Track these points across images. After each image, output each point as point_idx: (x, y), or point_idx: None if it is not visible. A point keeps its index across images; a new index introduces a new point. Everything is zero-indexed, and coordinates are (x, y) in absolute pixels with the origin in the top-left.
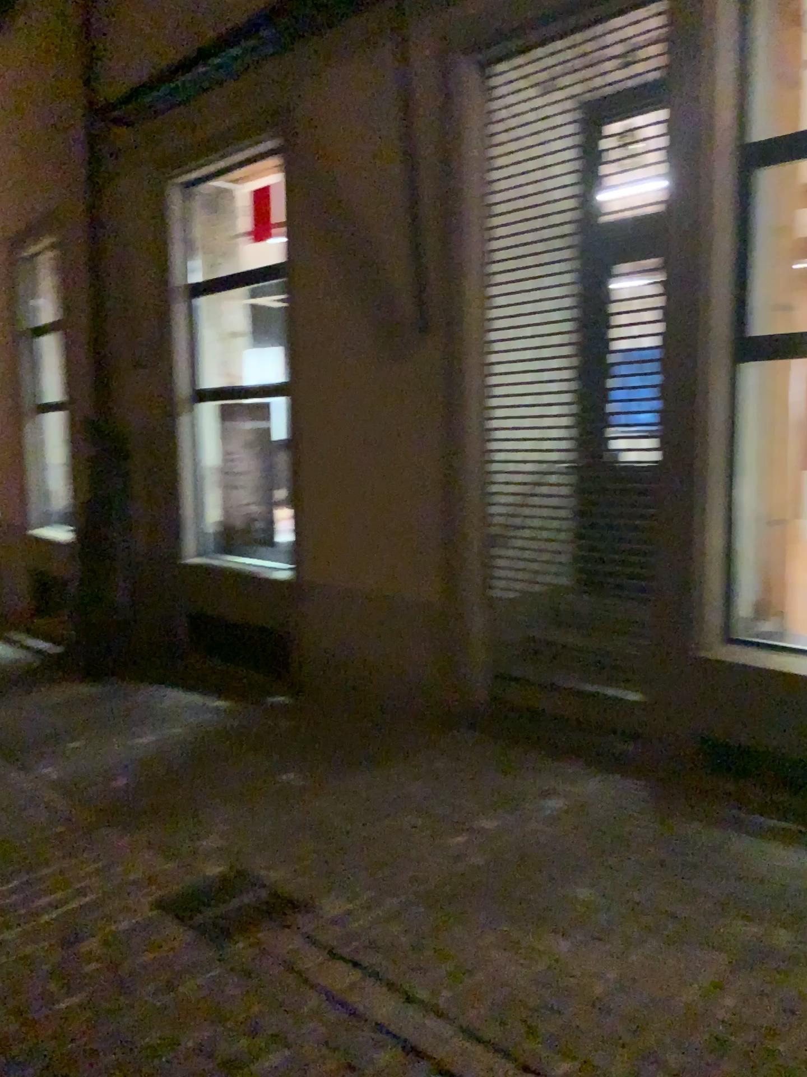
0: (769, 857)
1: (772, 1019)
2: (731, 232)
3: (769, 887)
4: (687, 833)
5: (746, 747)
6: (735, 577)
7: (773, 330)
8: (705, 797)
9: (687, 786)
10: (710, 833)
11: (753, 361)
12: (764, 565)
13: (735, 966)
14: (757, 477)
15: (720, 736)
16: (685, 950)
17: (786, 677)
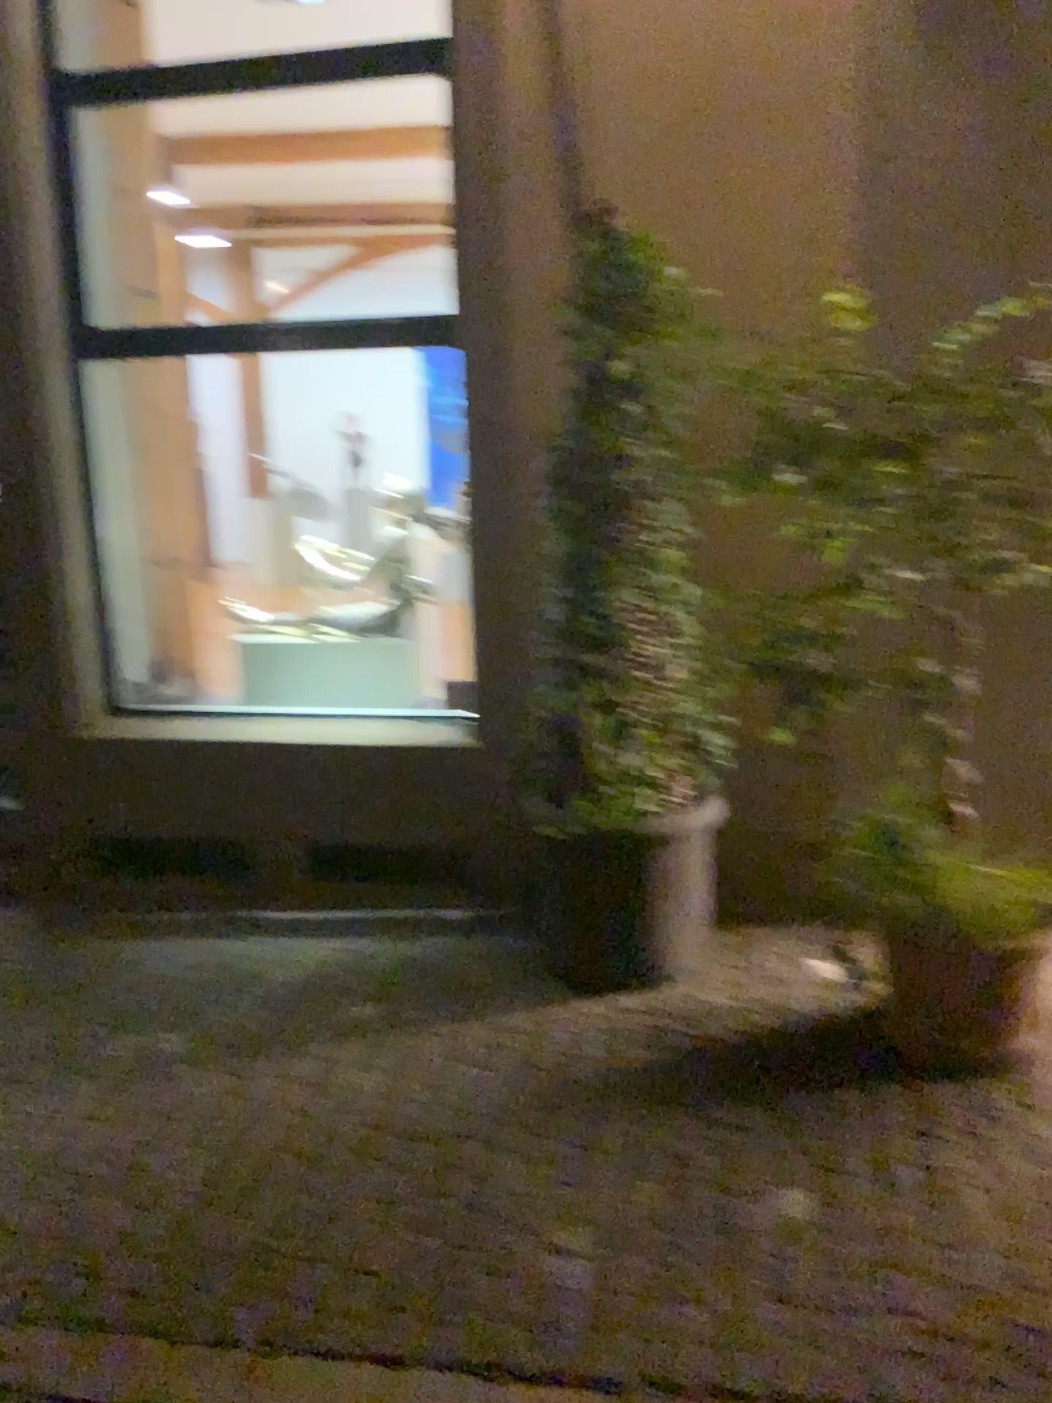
0: (170, 957)
1: (149, 1131)
2: (57, 190)
3: (166, 990)
4: (74, 955)
5: (148, 837)
6: (112, 634)
7: (120, 322)
8: (103, 907)
9: (84, 899)
10: (104, 947)
11: (101, 362)
12: (144, 616)
13: (114, 1088)
14: (123, 508)
15: (118, 830)
16: (56, 1089)
17: (181, 746)
